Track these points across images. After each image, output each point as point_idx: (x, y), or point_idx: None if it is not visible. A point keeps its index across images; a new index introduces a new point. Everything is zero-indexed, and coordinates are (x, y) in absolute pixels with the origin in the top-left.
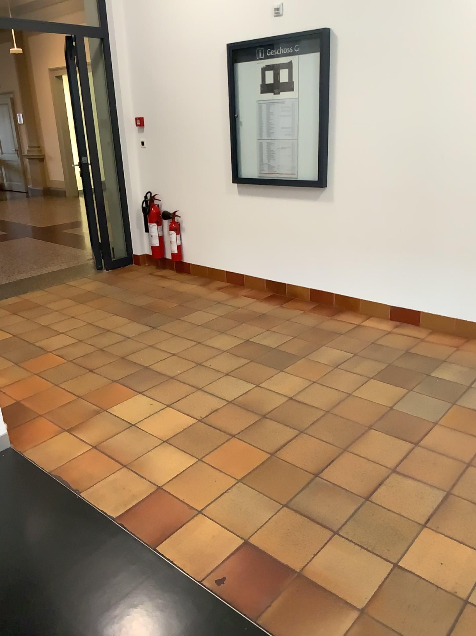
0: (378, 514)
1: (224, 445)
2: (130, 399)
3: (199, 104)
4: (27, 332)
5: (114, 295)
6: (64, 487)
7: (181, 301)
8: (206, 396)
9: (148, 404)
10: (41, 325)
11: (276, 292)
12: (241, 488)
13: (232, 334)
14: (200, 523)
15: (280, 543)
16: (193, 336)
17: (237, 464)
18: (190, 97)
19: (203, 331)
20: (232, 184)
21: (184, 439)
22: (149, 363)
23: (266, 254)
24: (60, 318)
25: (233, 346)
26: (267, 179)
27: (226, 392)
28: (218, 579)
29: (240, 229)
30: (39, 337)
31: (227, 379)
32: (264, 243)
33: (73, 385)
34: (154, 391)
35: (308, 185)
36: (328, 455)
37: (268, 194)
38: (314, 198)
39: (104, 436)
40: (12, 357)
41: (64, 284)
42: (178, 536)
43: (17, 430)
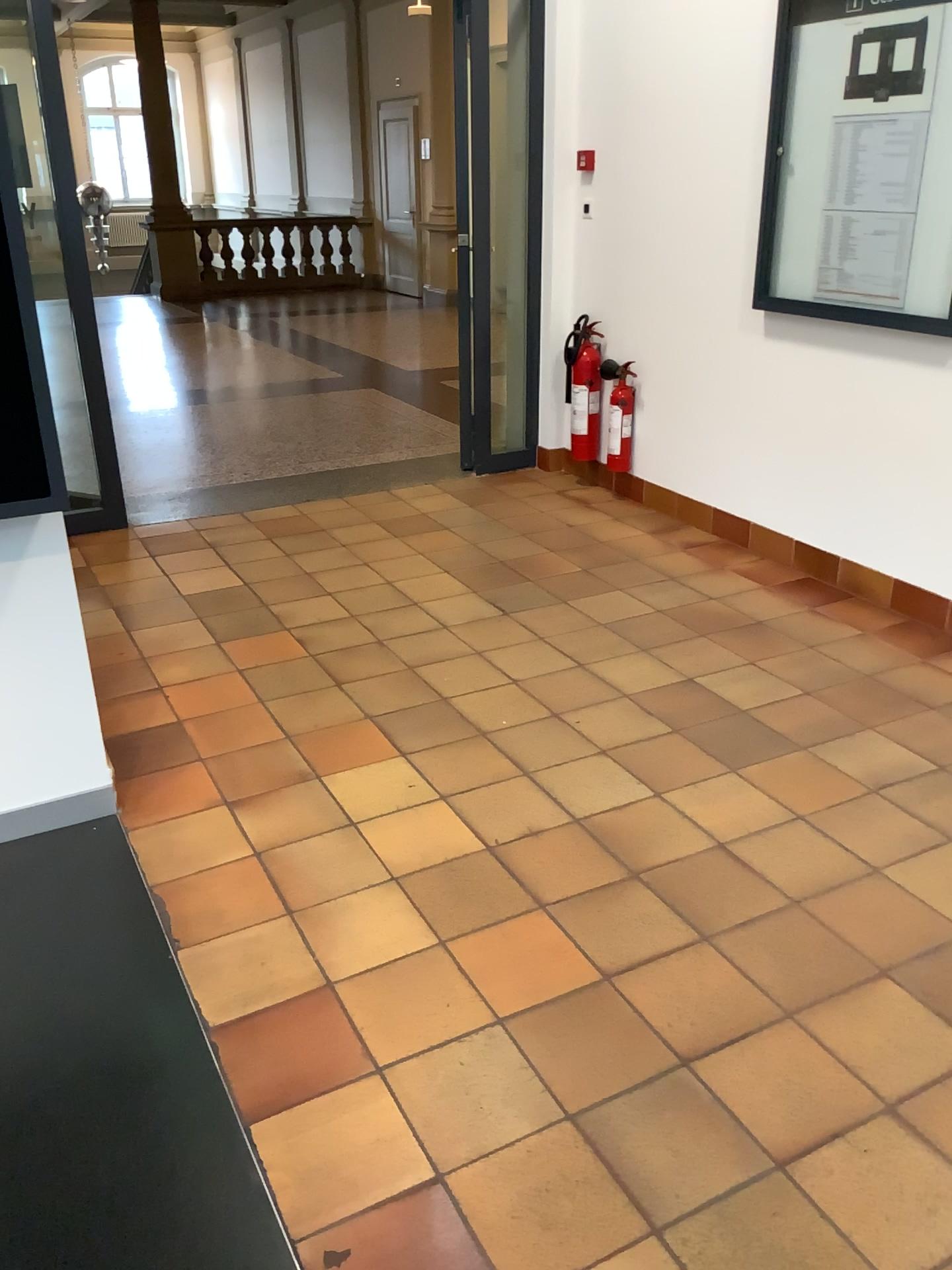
0: (791, 1221)
1: (513, 923)
2: (377, 764)
3: (705, 124)
4: (270, 580)
5: (464, 528)
6: (155, 928)
7: (591, 562)
8: (532, 794)
9: (404, 786)
10: (299, 570)
11: (814, 575)
12: (496, 1041)
13: (663, 657)
14: (367, 1098)
15: (511, 1213)
16: (577, 648)
17: (516, 979)
18: (690, 107)
19: (604, 639)
20: (753, 313)
21: (438, 885)
22: (454, 692)
23: (805, 484)
24: (340, 562)
25: (651, 689)
26: (830, 308)
27: (580, 796)
28: (331, 1254)
29: (755, 418)
30: (284, 594)
31: (599, 765)
32: (804, 457)
33: (288, 709)
34: (433, 758)
35: (923, 330)
36: (739, 1017)
37: (827, 344)
38: (932, 364)
39: (286, 837)
40: (214, 628)
41: (381, 492)
42: (308, 1114)
43: (141, 782)
